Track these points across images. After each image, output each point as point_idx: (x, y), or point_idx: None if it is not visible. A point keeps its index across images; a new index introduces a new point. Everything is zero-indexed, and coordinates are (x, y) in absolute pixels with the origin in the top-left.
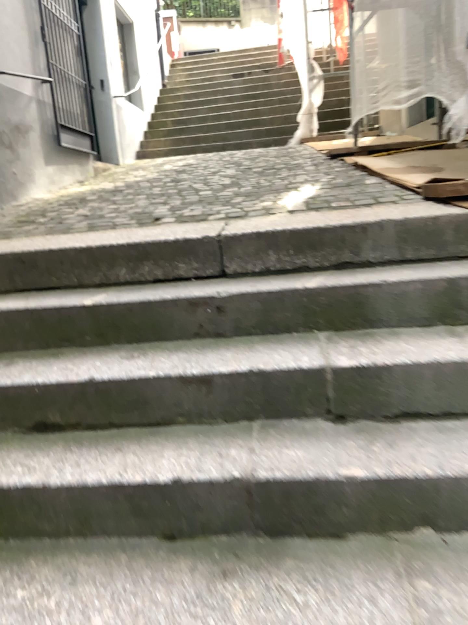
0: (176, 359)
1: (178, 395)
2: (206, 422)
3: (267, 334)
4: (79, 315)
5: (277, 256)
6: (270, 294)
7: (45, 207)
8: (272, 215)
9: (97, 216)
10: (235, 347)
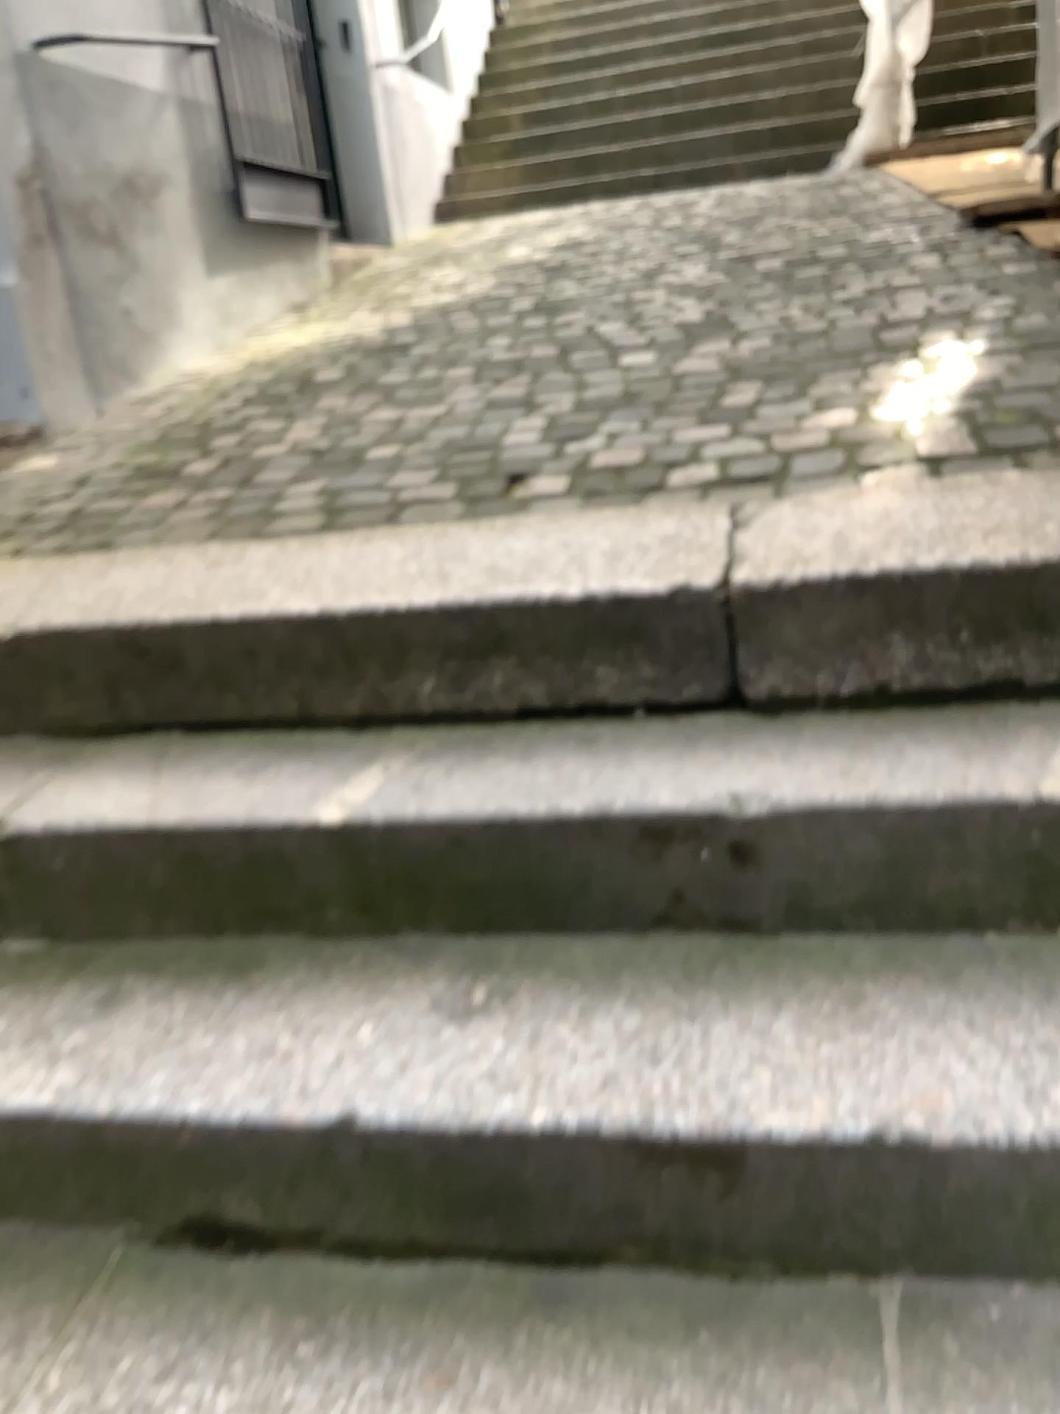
0: (611, 1035)
1: (631, 1198)
2: (717, 1272)
3: (899, 941)
4: (307, 853)
5: (917, 651)
6: (912, 817)
7: (211, 408)
8: (867, 474)
9: (345, 449)
10: (799, 990)
